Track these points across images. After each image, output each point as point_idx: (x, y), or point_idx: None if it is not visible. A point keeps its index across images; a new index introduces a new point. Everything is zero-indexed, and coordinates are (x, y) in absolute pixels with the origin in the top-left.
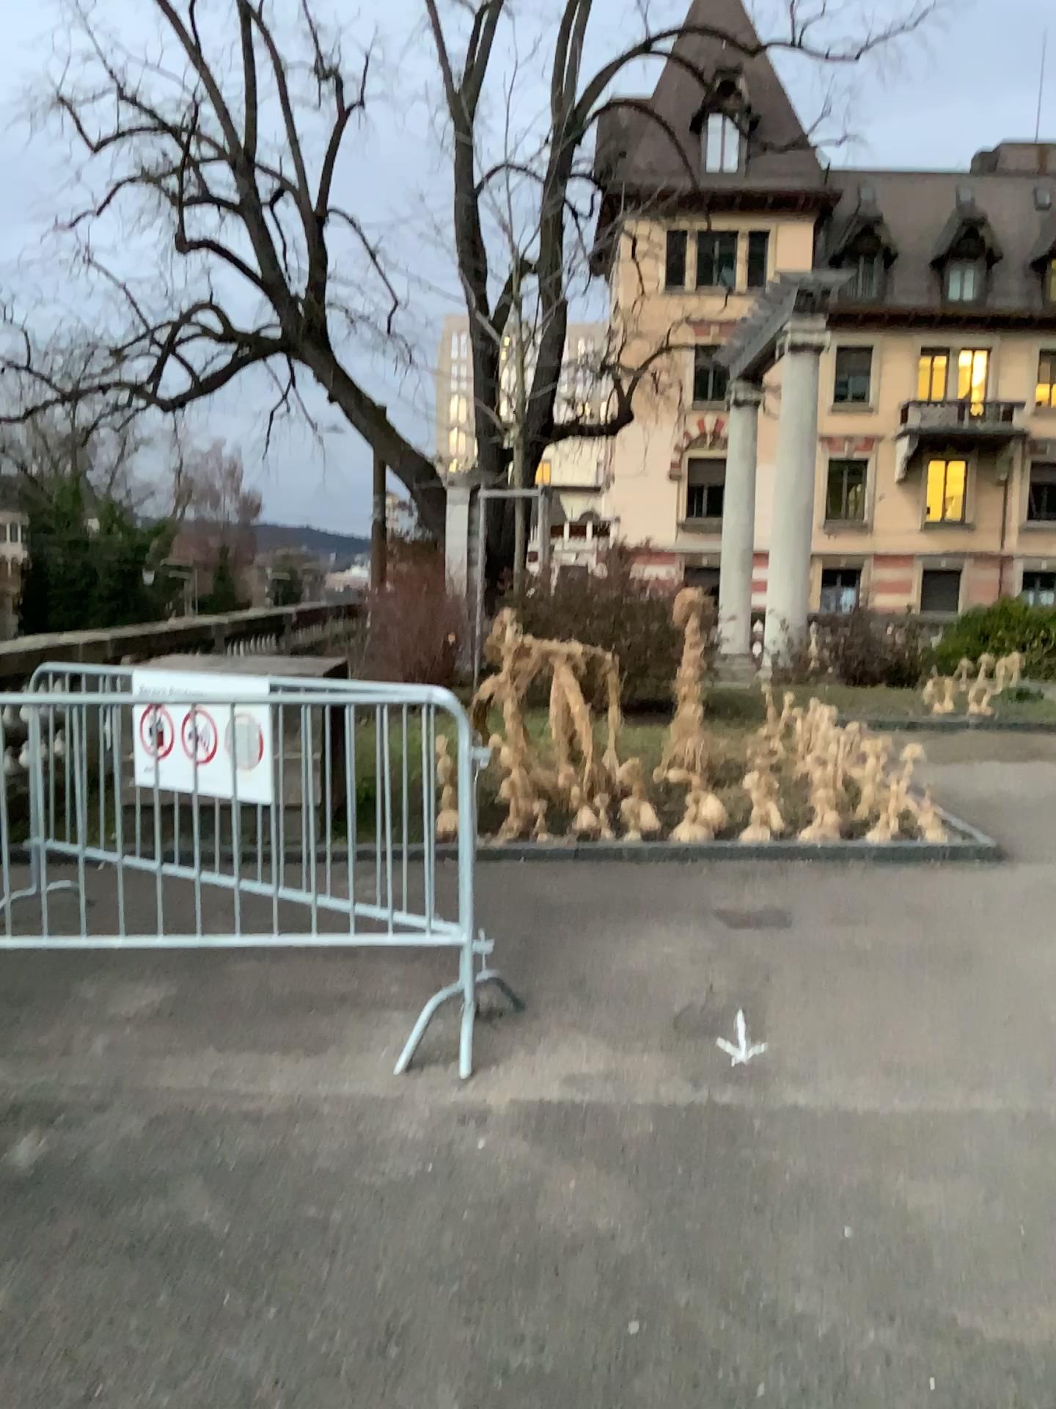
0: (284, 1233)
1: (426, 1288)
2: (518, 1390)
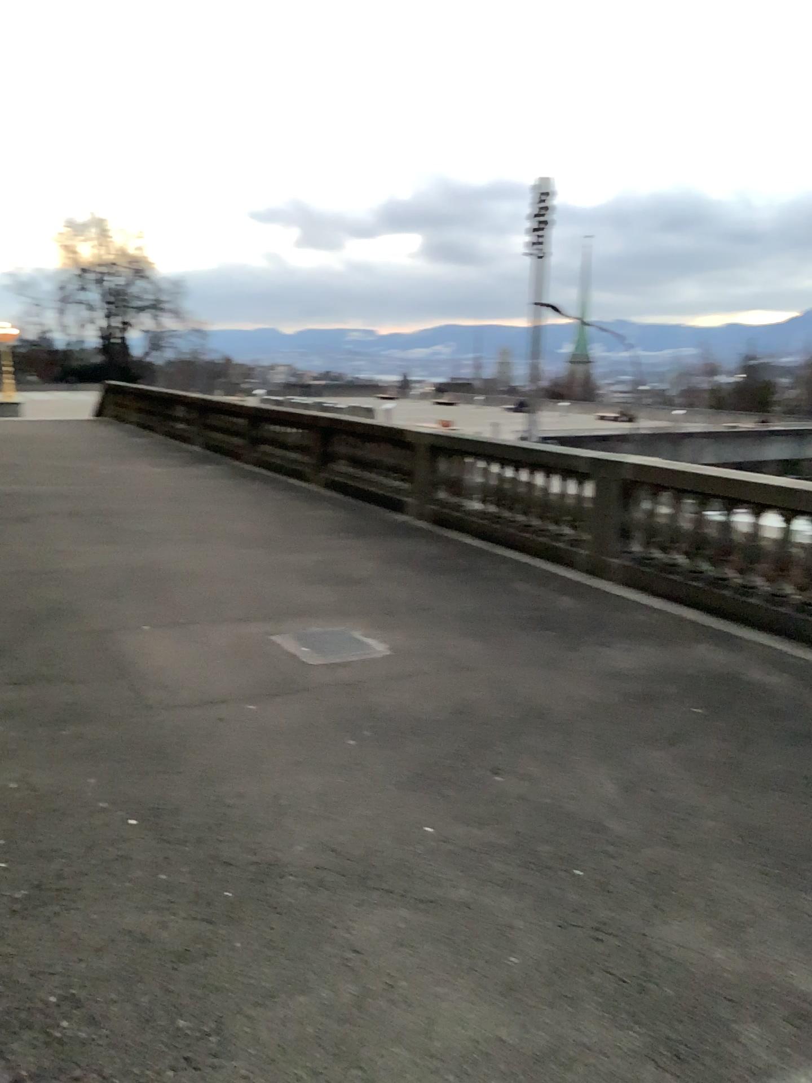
0: (806, 873)
1: (691, 861)
2: (594, 833)
